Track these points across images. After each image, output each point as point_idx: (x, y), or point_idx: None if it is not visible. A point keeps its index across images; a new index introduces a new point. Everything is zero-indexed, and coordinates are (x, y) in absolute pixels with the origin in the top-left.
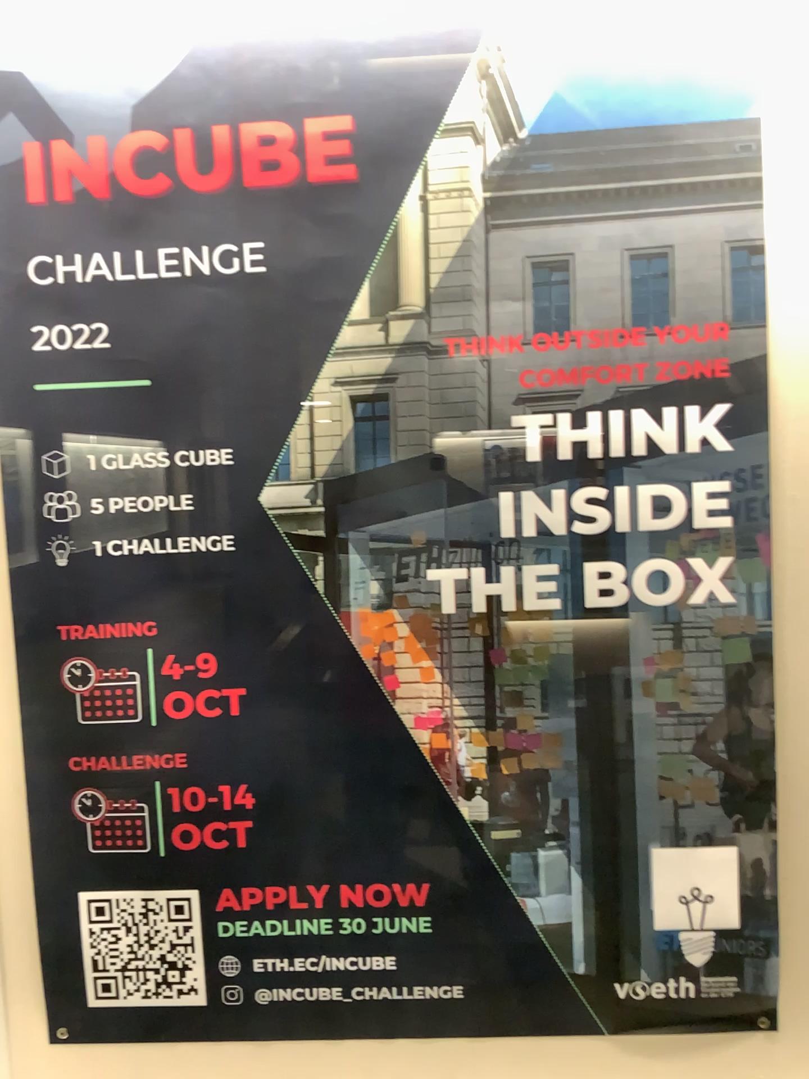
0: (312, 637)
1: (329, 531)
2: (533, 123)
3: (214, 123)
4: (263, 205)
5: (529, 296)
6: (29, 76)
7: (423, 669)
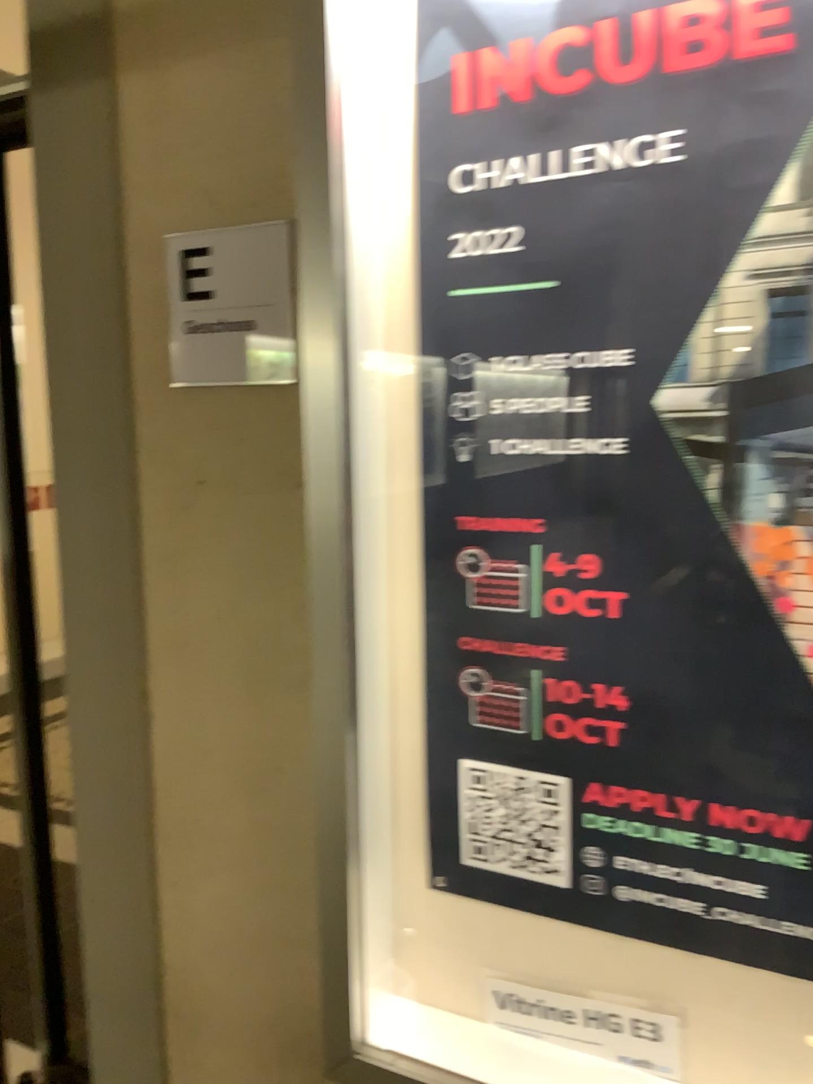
0: (704, 548)
1: (732, 438)
2: None
3: (642, 7)
4: (688, 89)
5: None
6: None
7: None
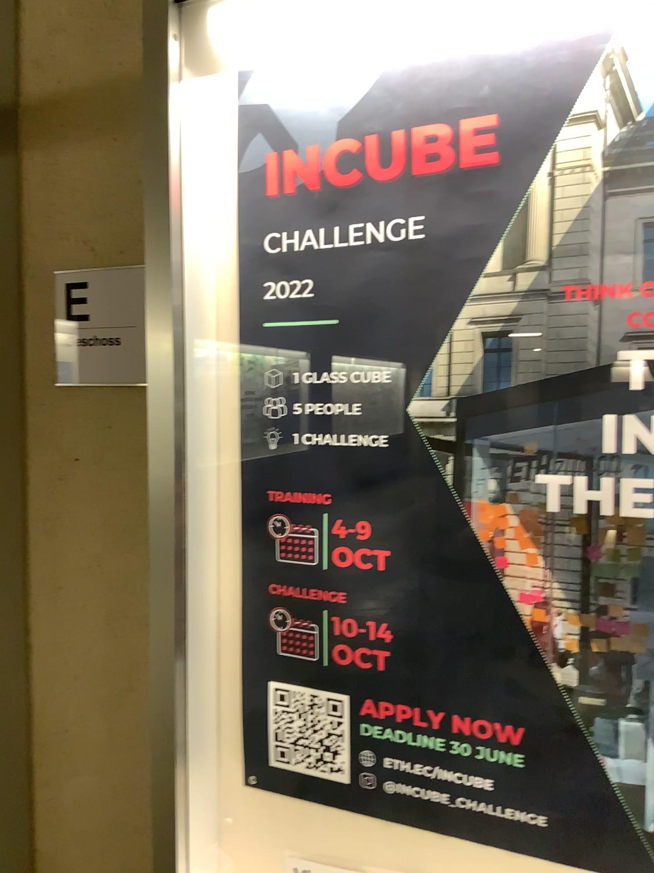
0: (444, 519)
1: (462, 437)
2: (652, 105)
3: (395, 128)
4: (427, 187)
5: (641, 251)
6: (274, 107)
7: (531, 554)
